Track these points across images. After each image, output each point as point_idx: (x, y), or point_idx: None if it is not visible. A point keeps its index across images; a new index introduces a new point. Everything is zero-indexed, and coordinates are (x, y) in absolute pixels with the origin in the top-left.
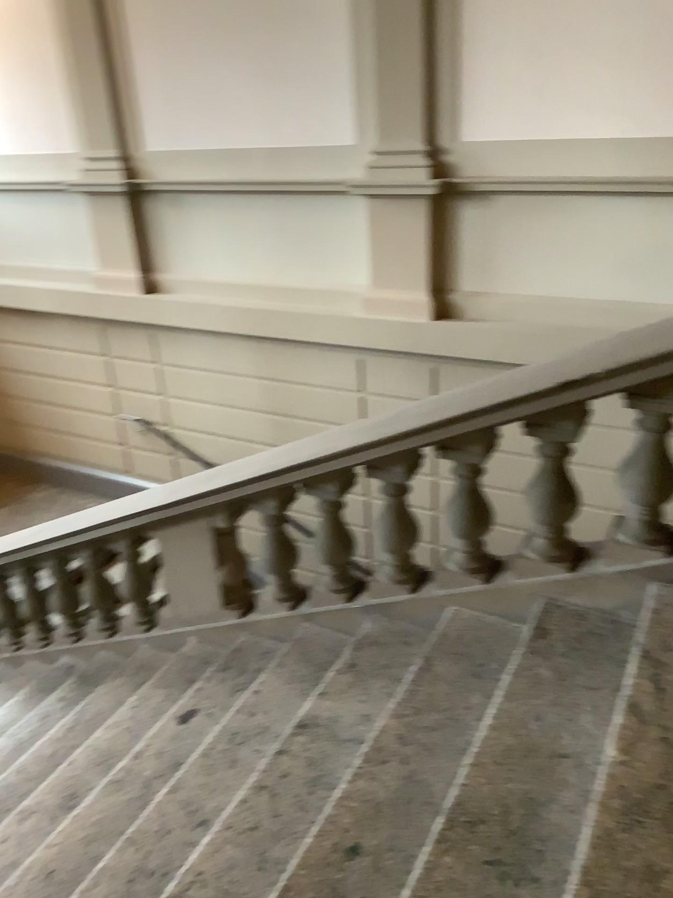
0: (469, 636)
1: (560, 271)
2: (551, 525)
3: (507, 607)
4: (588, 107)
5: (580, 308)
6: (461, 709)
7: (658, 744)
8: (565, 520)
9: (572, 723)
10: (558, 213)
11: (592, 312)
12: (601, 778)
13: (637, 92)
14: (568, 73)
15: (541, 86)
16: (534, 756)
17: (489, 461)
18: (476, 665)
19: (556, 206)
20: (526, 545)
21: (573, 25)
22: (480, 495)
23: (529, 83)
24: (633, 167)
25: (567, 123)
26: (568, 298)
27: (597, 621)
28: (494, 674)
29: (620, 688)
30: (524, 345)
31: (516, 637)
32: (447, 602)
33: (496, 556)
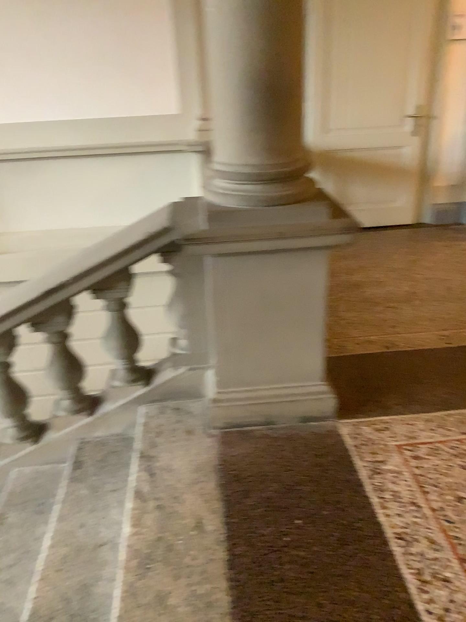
0: (29, 485)
1: (59, 211)
2: (66, 389)
3: (54, 455)
4: (48, 99)
5: (79, 234)
6: (27, 542)
7: (151, 512)
8: (76, 383)
9: (102, 520)
10: (47, 172)
11: (87, 236)
12: (123, 549)
13: (78, 89)
14: (29, 77)
15: (12, 85)
16: (77, 555)
17: (12, 356)
18: (36, 504)
19: (44, 168)
20: (55, 407)
21: (24, 44)
22: (12, 382)
23: (2, 83)
24: (88, 138)
25: (37, 110)
26: (68, 228)
27: (112, 443)
28: (49, 507)
29: (130, 483)
30: (47, 265)
31: (62, 474)
32: (10, 467)
33: (37, 422)
